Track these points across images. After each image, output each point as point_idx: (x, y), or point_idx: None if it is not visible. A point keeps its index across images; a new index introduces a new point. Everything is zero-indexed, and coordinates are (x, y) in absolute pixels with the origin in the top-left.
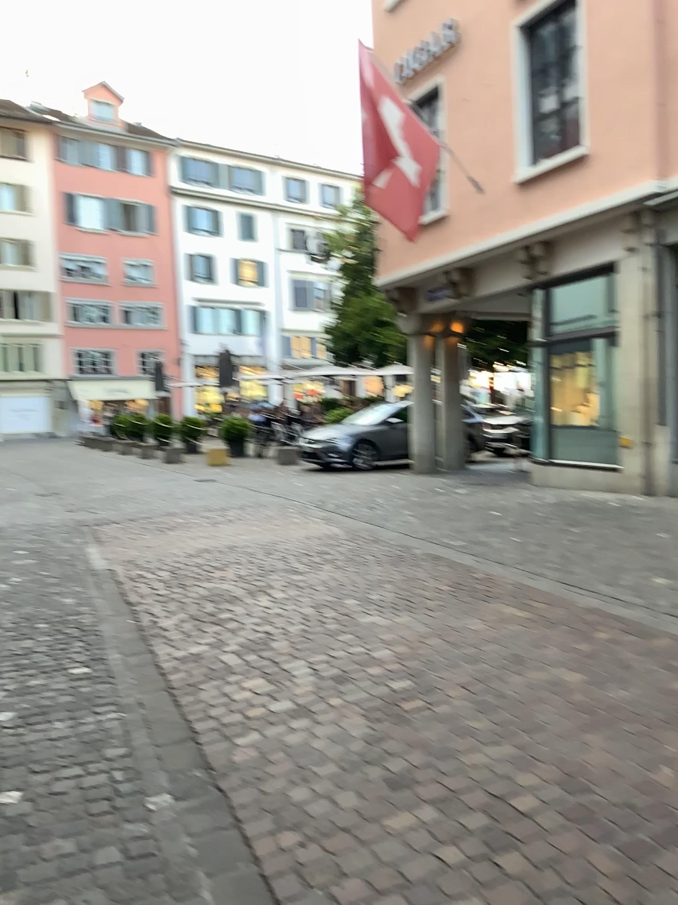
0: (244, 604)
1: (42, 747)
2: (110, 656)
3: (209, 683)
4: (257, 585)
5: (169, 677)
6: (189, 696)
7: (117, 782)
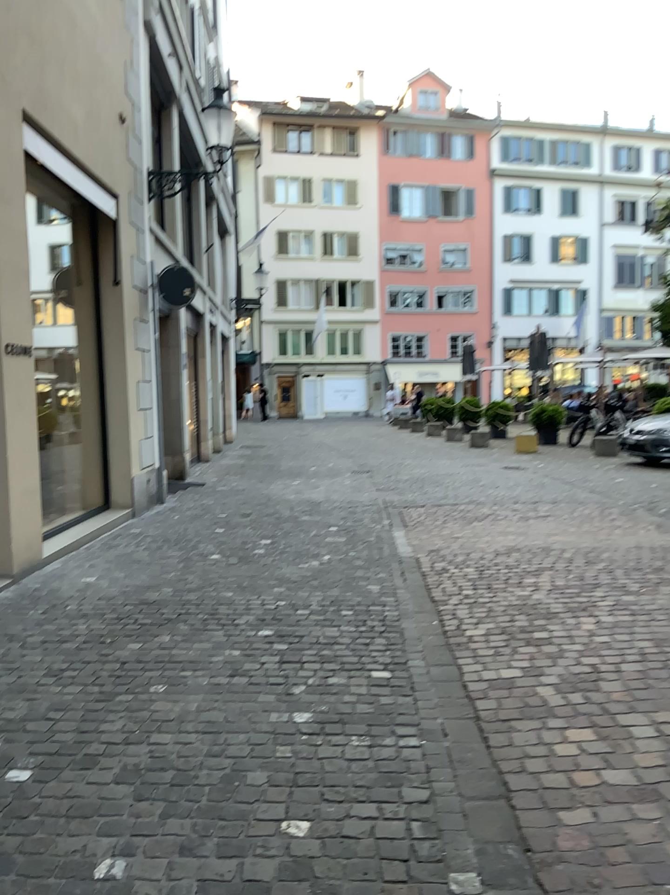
0: (564, 623)
1: (336, 767)
2: (413, 663)
3: (524, 722)
4: (579, 600)
5: (476, 703)
6: (500, 735)
7: (415, 839)
